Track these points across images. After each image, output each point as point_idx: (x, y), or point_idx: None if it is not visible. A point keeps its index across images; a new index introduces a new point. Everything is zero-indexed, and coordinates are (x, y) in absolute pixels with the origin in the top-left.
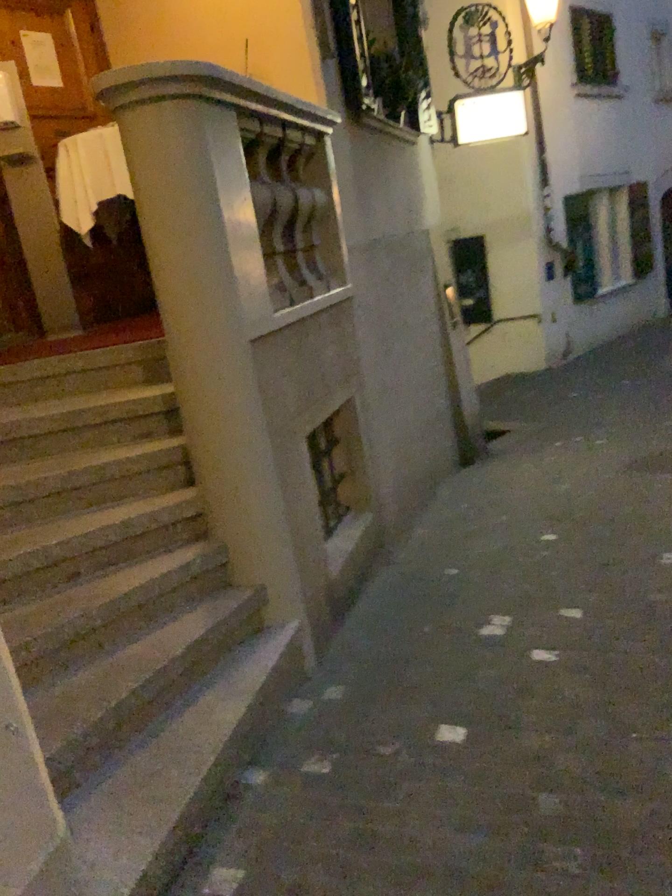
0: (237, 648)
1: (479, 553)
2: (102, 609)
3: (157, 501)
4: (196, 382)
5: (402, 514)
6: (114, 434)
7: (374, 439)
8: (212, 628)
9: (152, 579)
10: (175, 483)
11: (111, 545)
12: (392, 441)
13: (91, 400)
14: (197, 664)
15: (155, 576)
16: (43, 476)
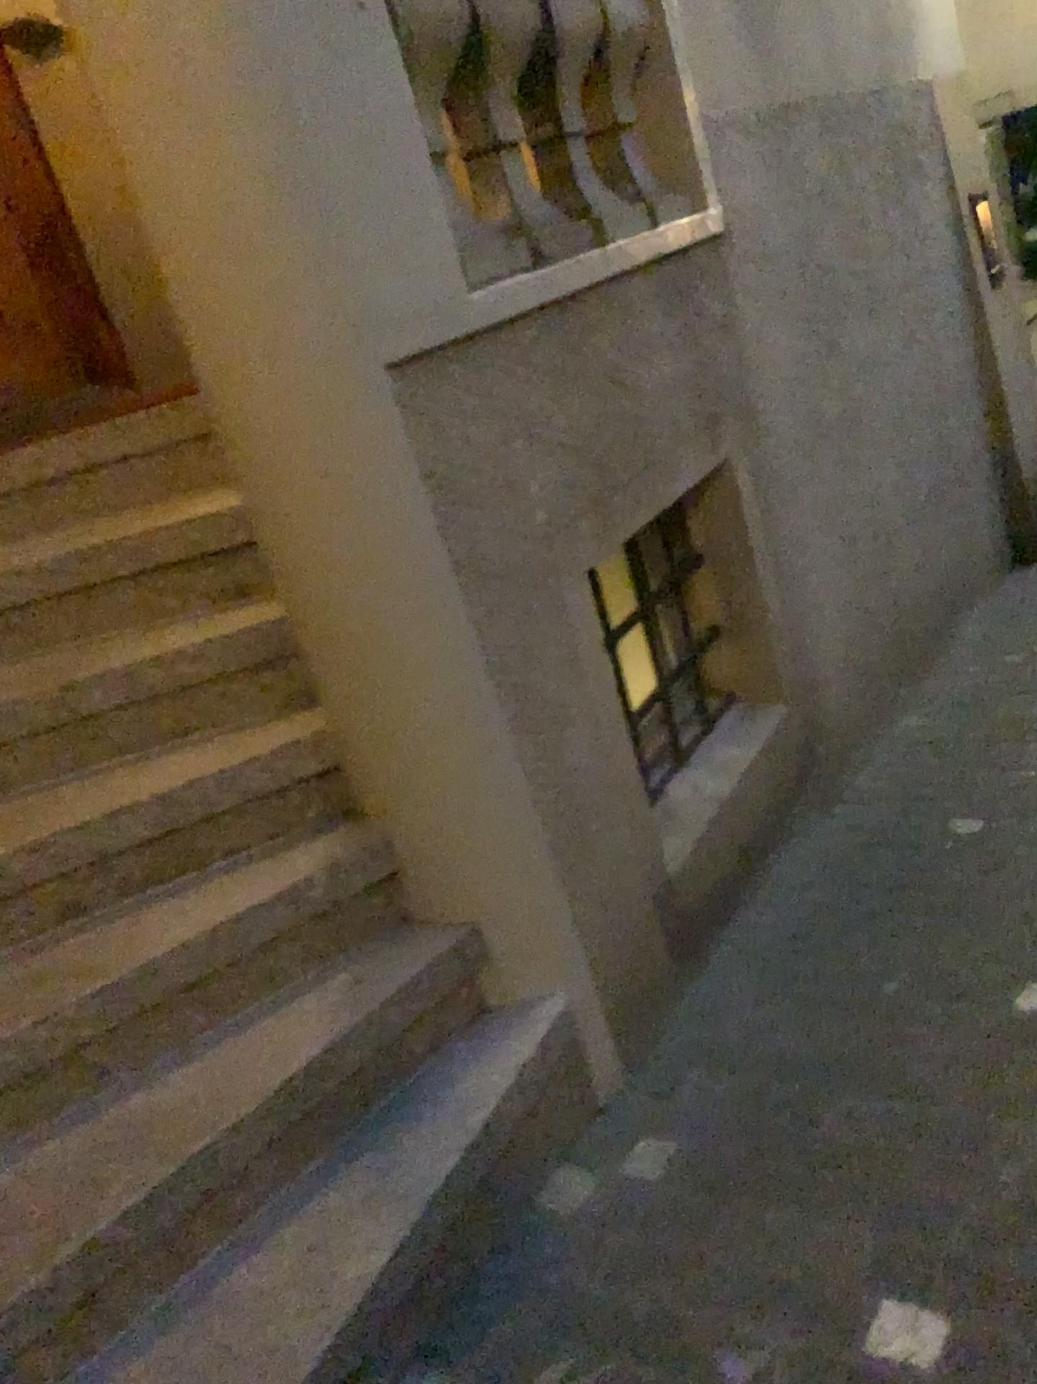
0: (410, 1072)
1: (1025, 785)
2: (93, 1002)
3: (235, 746)
4: (260, 481)
5: (862, 692)
6: (163, 595)
7: (784, 548)
8: (338, 1041)
9: (212, 928)
10: (286, 699)
11: (137, 846)
12: (834, 545)
13: (116, 526)
14: (303, 1122)
15: (219, 919)
16: (20, 695)
